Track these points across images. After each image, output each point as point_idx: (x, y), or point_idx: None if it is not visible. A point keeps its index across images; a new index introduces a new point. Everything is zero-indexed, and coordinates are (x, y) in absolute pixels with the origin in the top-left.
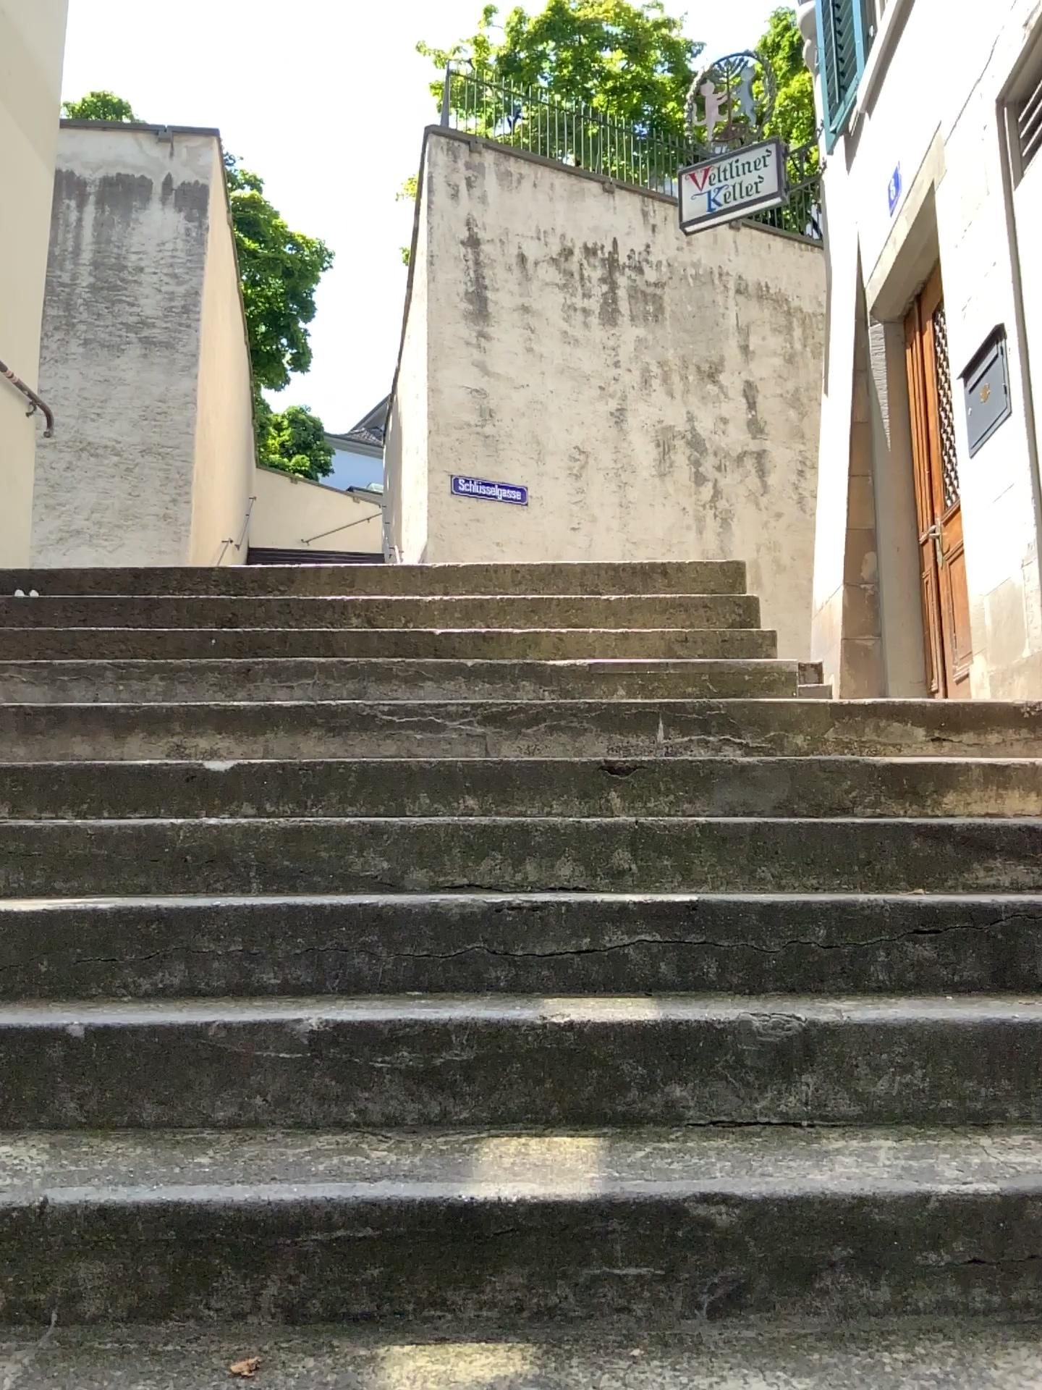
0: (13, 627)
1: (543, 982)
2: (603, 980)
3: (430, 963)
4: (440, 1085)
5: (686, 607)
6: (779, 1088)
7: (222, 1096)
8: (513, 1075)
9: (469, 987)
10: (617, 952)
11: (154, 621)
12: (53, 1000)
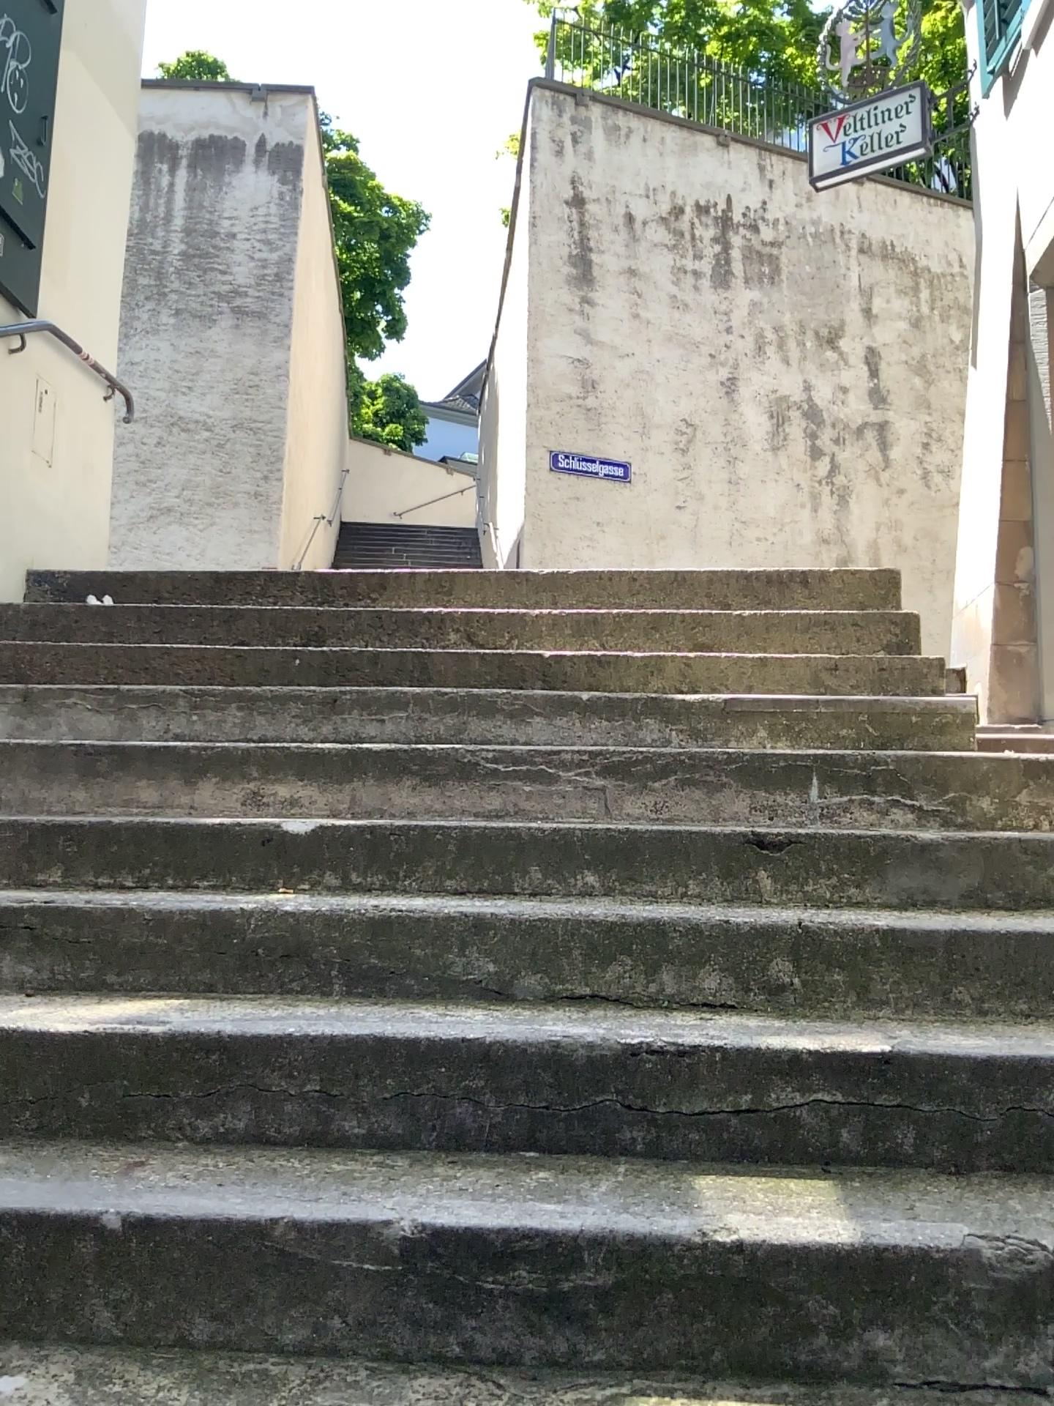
0: (82, 642)
1: (691, 1148)
2: (768, 1149)
3: (550, 1116)
4: (568, 1312)
5: (833, 628)
6: (1017, 1343)
7: (292, 1315)
8: (663, 1304)
9: (597, 1151)
10: (785, 1111)
11: (234, 636)
12: (93, 1154)
